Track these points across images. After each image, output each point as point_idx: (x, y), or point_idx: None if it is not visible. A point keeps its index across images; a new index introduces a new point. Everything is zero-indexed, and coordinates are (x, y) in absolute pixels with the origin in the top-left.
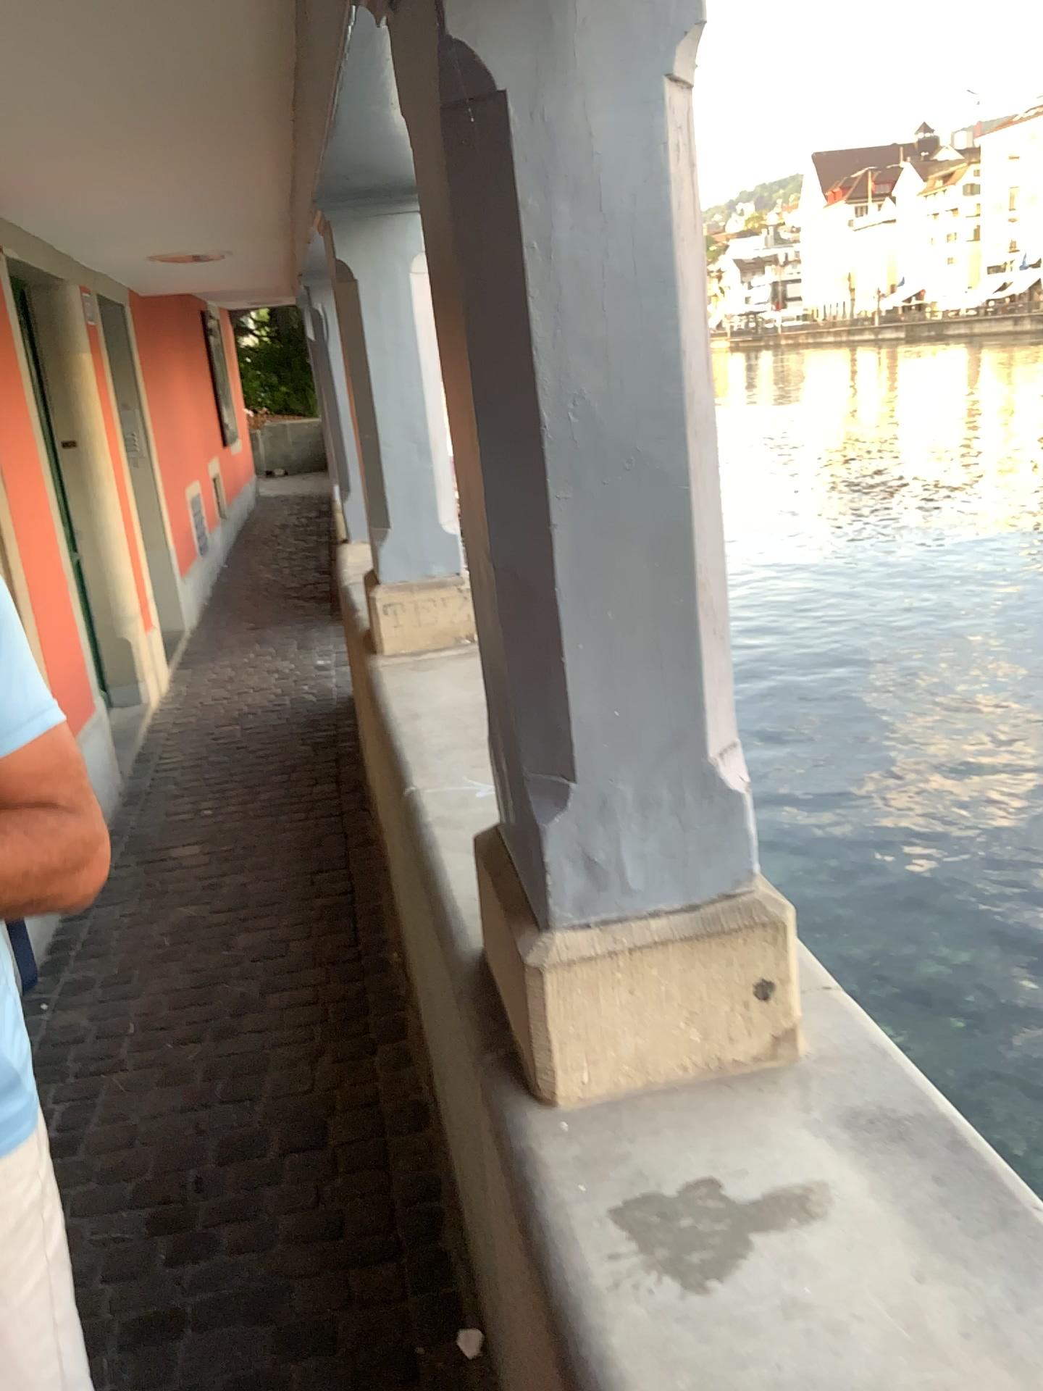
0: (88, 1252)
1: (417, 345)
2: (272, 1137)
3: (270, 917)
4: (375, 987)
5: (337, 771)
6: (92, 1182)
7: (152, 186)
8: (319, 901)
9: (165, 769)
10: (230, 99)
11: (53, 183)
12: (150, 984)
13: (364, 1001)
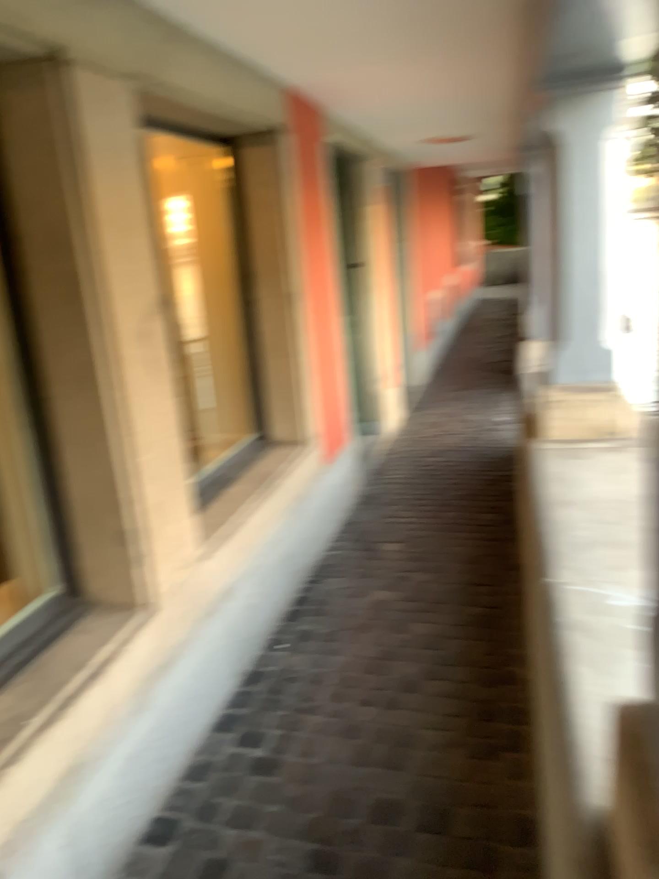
0: (265, 869)
1: (607, 197)
2: (410, 811)
3: (436, 612)
4: (506, 695)
5: (501, 504)
6: (280, 806)
7: (421, 85)
8: (474, 608)
9: (386, 483)
10: (481, 7)
11: (355, 85)
12: (348, 648)
13: (495, 706)
